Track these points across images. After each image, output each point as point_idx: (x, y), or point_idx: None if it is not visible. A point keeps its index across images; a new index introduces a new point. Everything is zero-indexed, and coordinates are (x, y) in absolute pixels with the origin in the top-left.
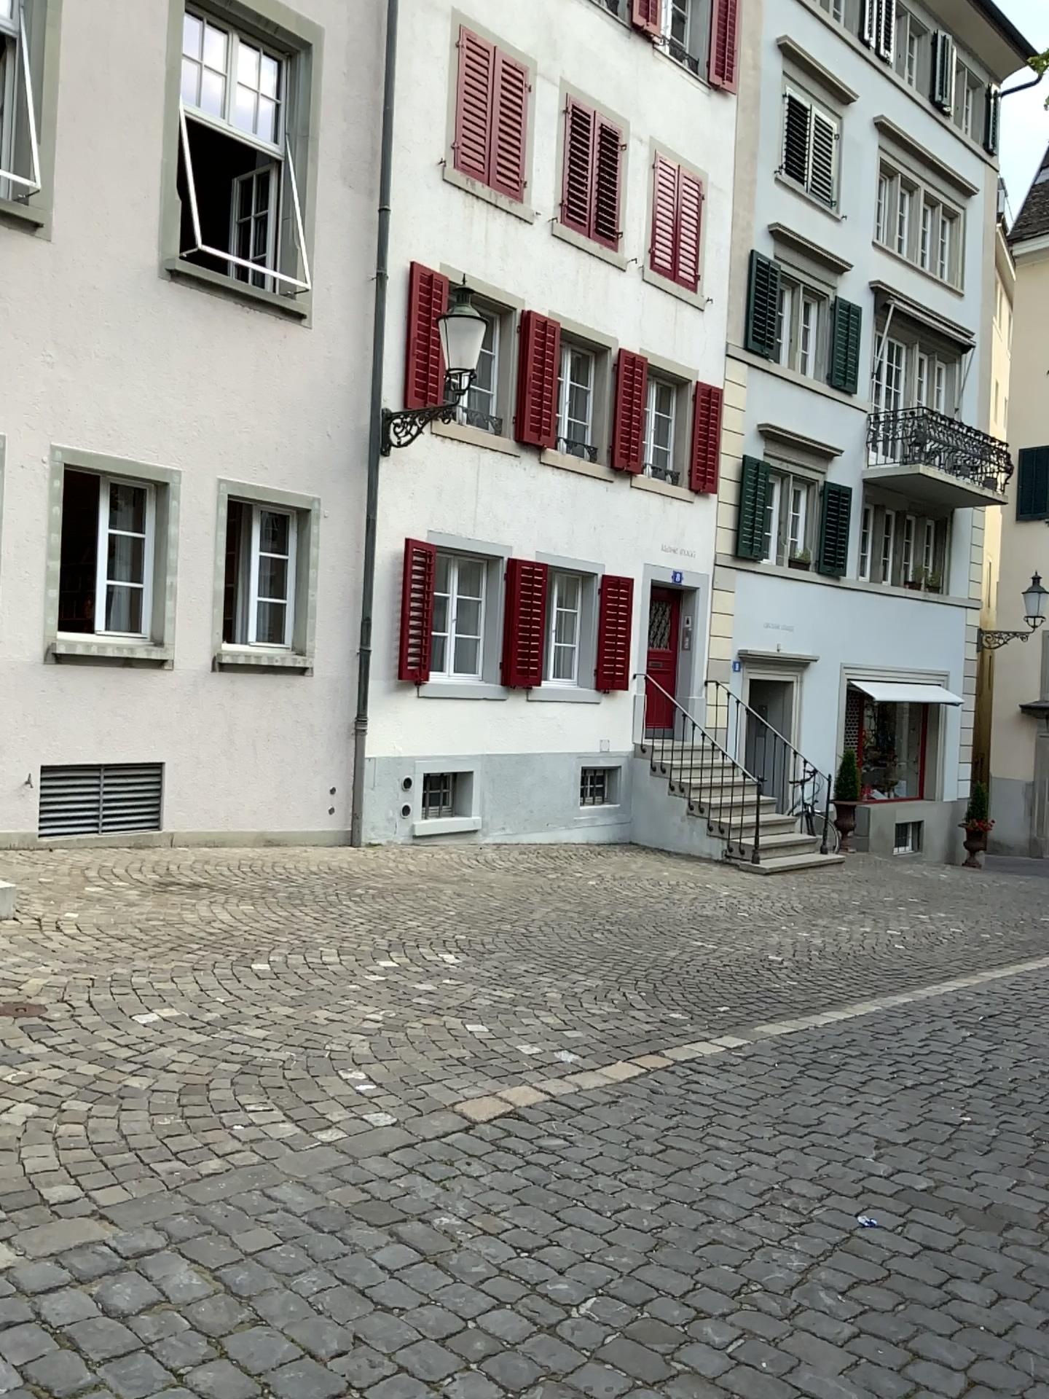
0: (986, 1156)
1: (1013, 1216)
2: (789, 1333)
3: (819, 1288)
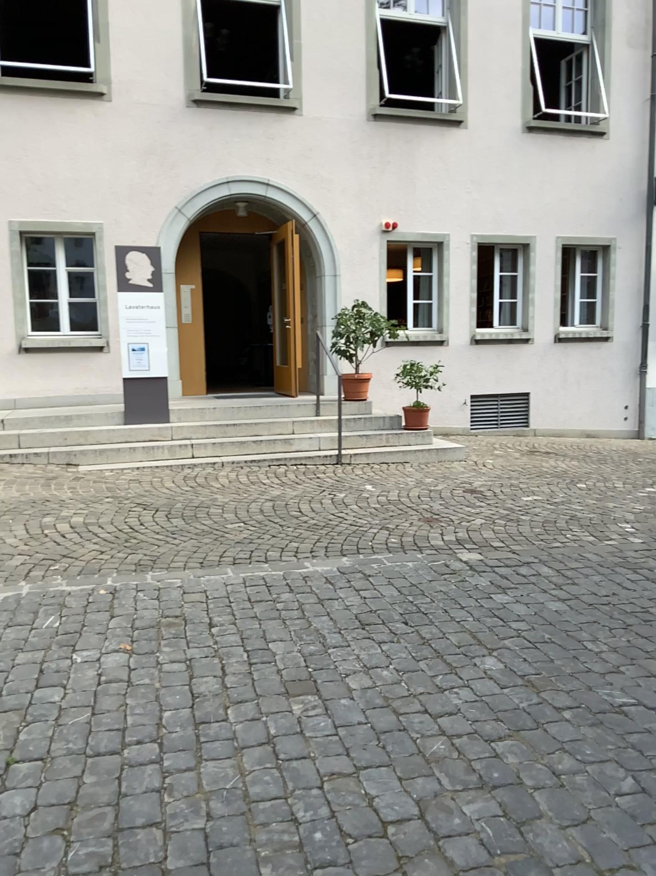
0: None
1: None
2: None
3: None
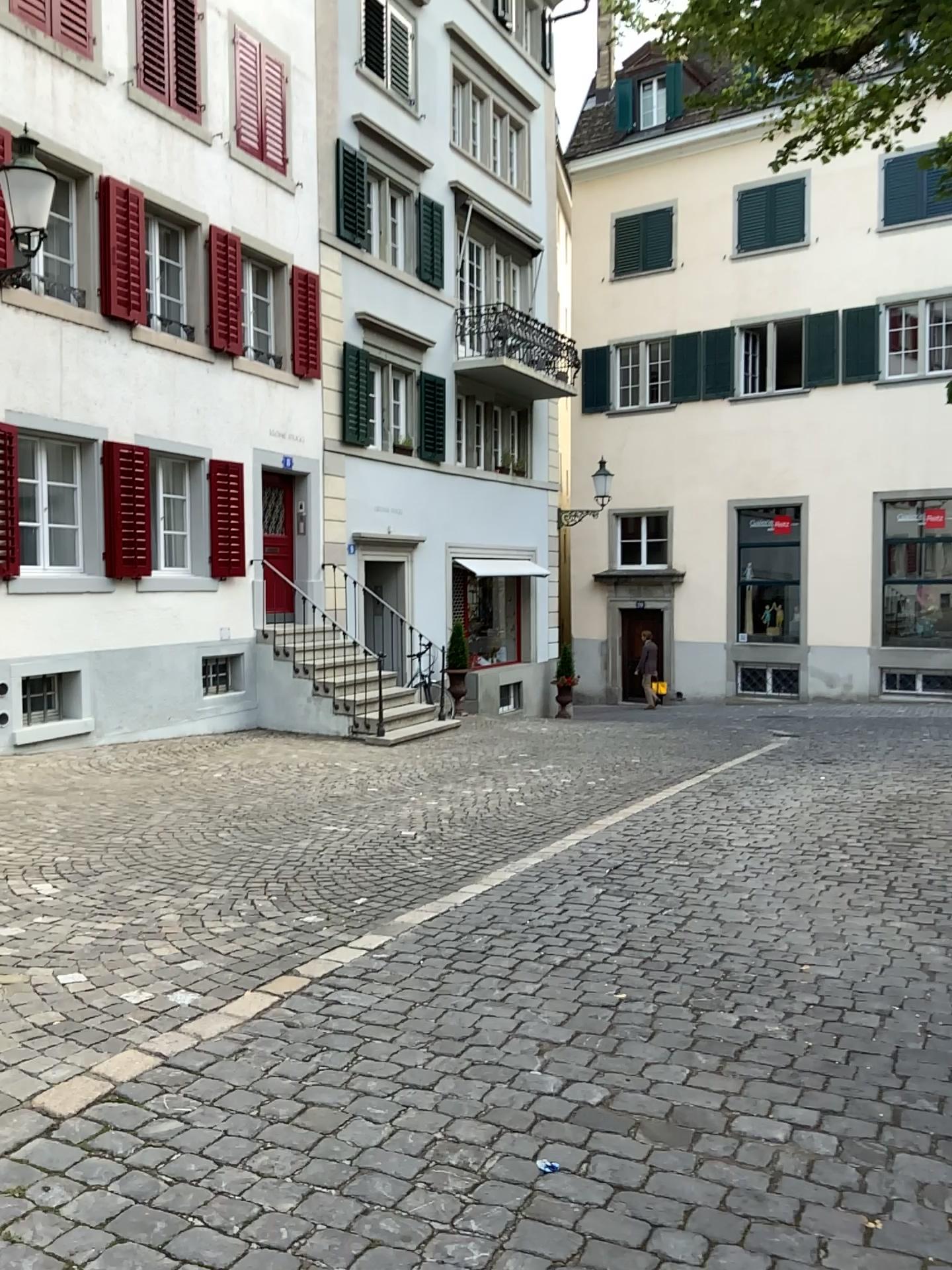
0: (653, 1043)
1: (698, 1120)
2: None
3: None
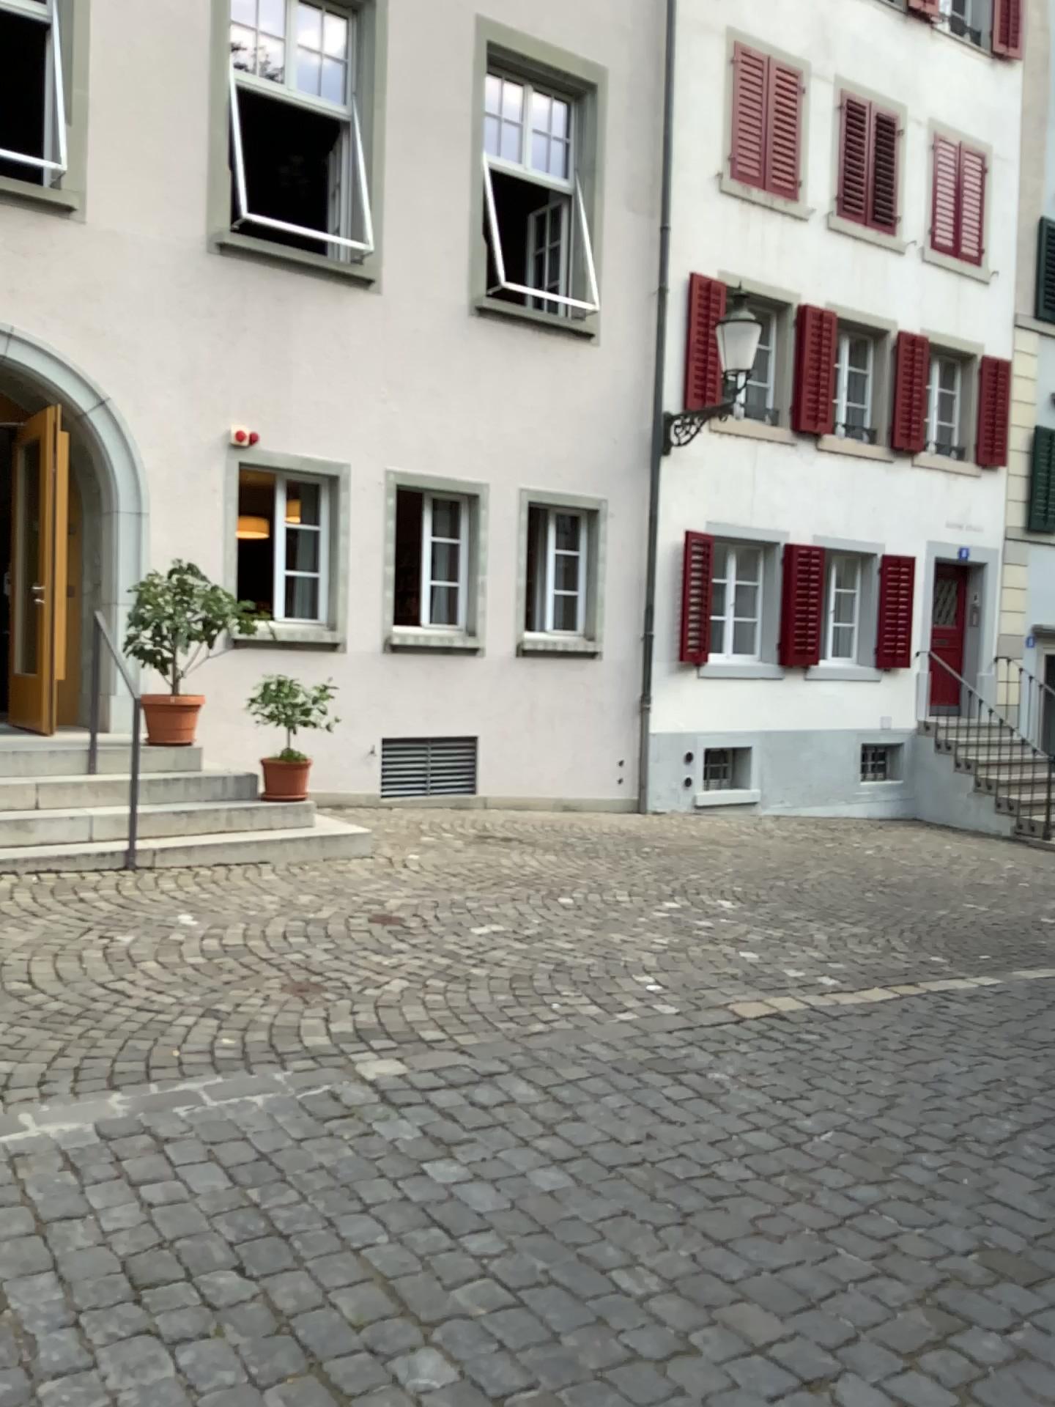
0: None
1: None
2: (990, 1165)
3: (1022, 1142)
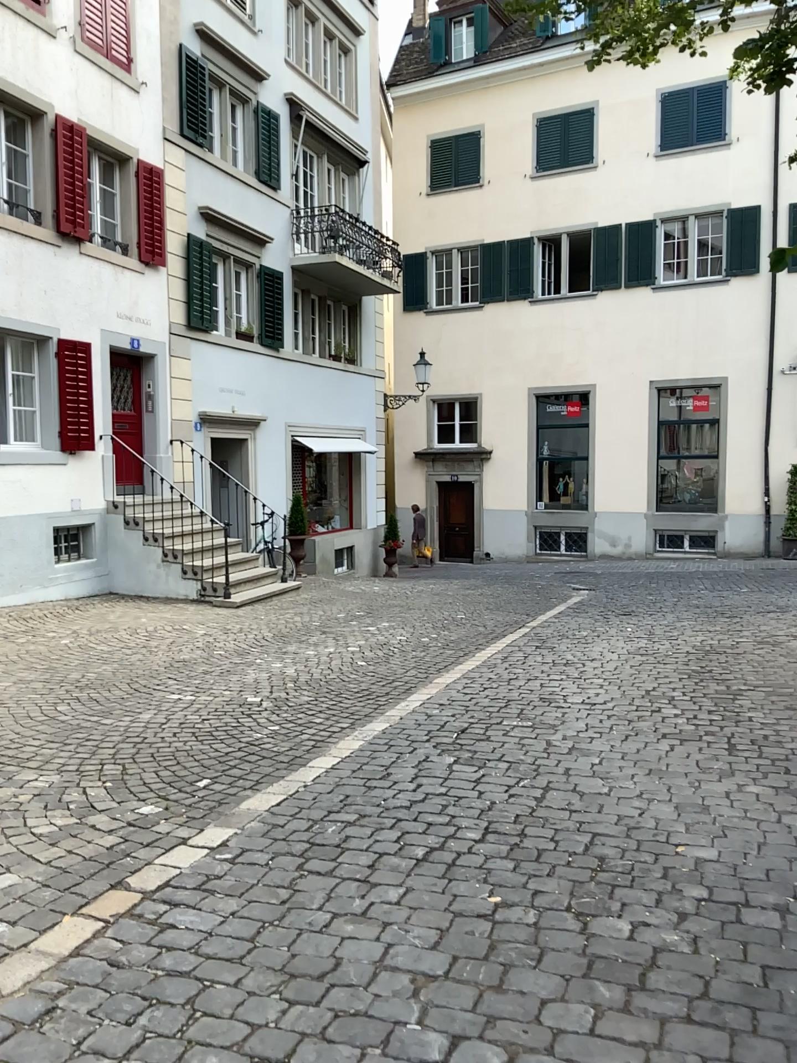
0: (545, 971)
1: None
2: None
3: None
